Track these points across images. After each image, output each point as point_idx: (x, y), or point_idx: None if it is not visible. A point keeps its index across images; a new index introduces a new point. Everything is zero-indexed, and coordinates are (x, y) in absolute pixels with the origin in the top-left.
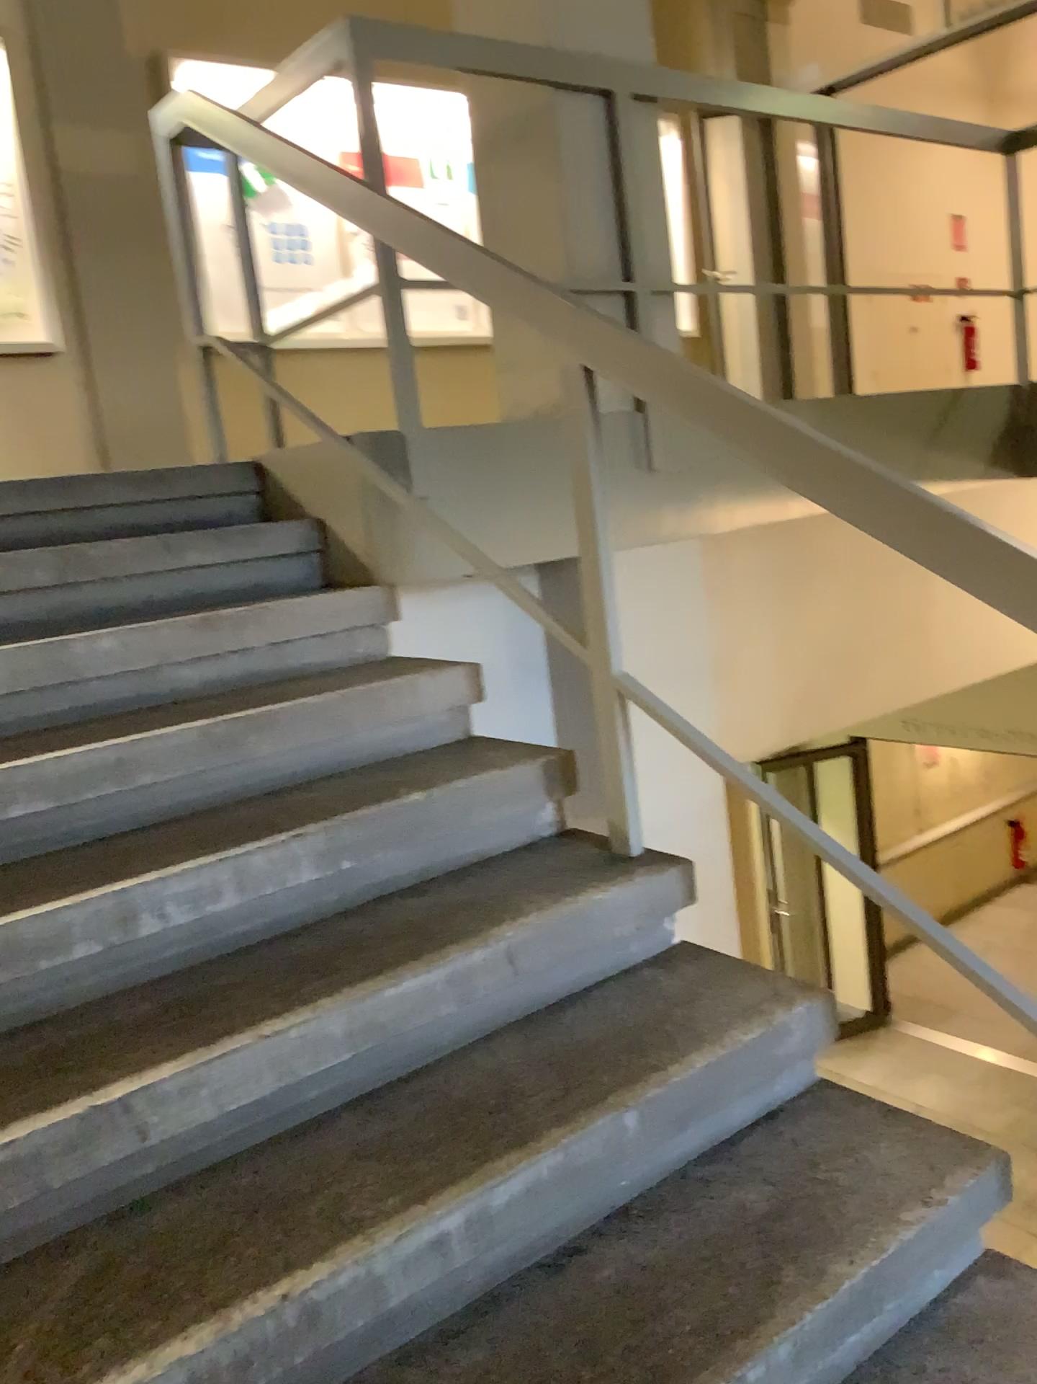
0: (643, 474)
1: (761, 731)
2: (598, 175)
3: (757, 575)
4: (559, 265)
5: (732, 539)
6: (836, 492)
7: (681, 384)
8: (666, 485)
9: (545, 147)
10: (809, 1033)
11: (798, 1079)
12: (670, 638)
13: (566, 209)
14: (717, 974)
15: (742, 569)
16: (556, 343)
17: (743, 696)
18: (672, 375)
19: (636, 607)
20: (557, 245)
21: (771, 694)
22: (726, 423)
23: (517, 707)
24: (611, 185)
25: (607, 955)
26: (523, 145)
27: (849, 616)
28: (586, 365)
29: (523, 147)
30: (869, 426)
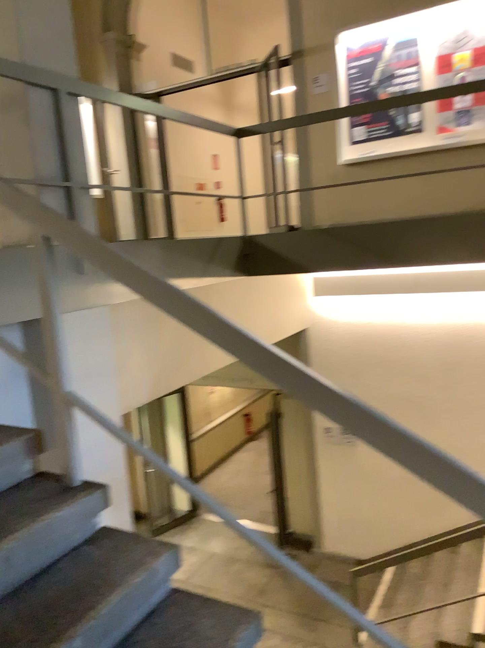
0: (75, 275)
1: (136, 396)
2: (50, 127)
3: (133, 321)
4: (29, 168)
5: (120, 305)
6: (173, 311)
7: (95, 249)
8: (87, 280)
9: (21, 109)
10: (165, 574)
11: (160, 597)
12: (90, 357)
13: (33, 141)
14: (117, 547)
15: (126, 319)
16: (26, 221)
17: (127, 380)
18: (90, 244)
19: (73, 343)
20: (28, 158)
21: (140, 378)
22: (118, 271)
23: (7, 396)
24: (57, 133)
25: (58, 547)
26: (9, 107)
27: (175, 338)
28: (44, 235)
29: (9, 108)
30: (183, 252)
